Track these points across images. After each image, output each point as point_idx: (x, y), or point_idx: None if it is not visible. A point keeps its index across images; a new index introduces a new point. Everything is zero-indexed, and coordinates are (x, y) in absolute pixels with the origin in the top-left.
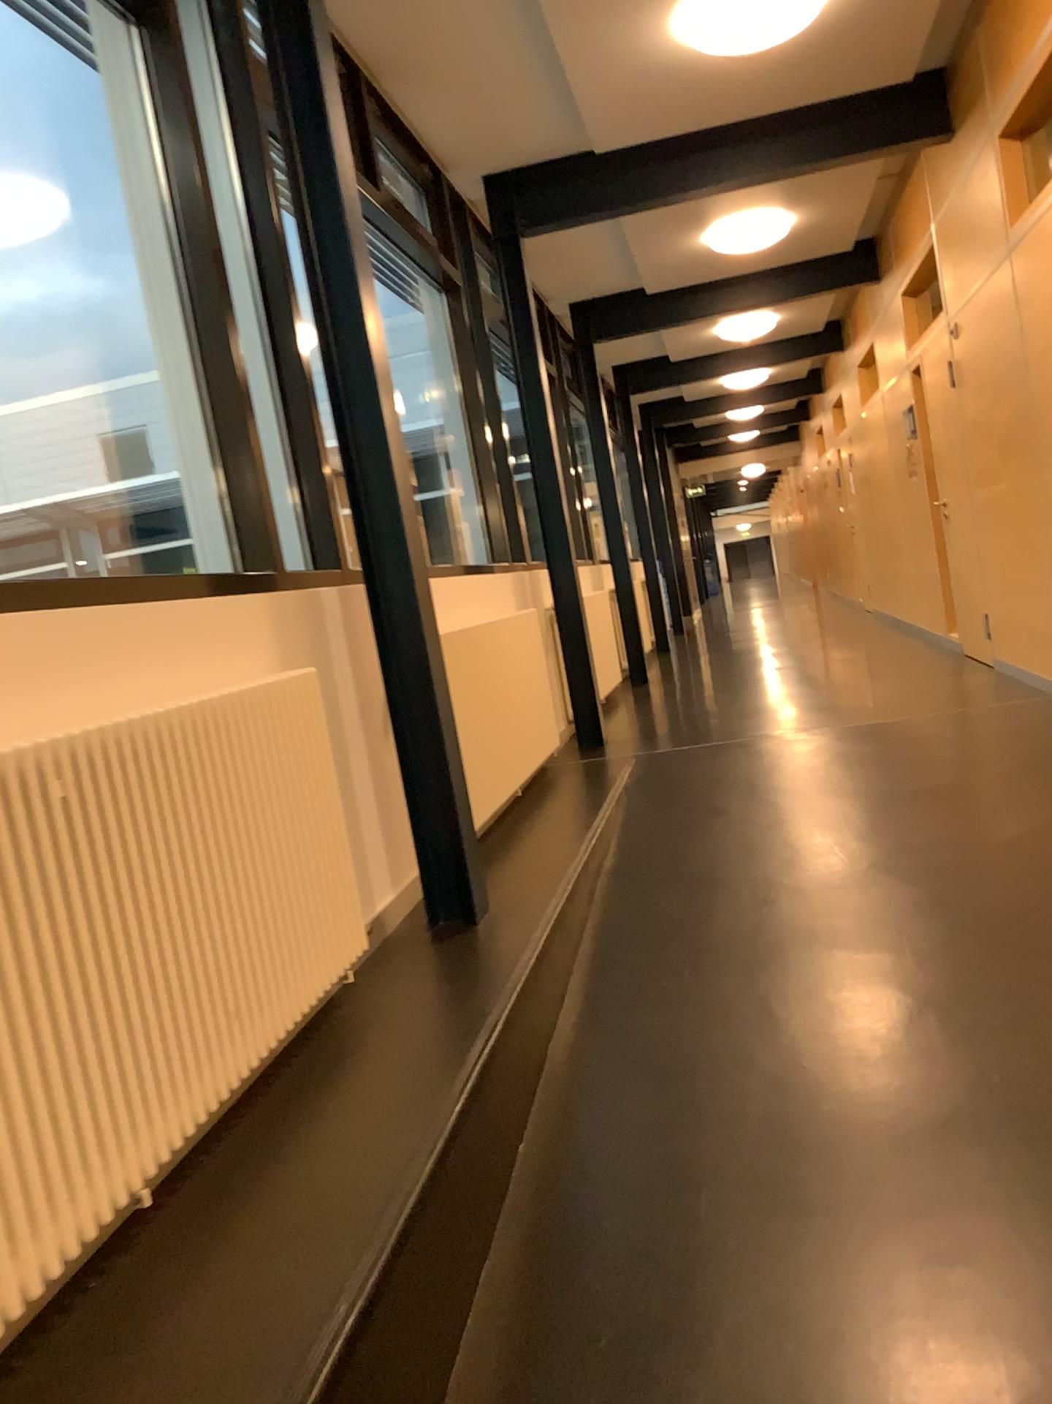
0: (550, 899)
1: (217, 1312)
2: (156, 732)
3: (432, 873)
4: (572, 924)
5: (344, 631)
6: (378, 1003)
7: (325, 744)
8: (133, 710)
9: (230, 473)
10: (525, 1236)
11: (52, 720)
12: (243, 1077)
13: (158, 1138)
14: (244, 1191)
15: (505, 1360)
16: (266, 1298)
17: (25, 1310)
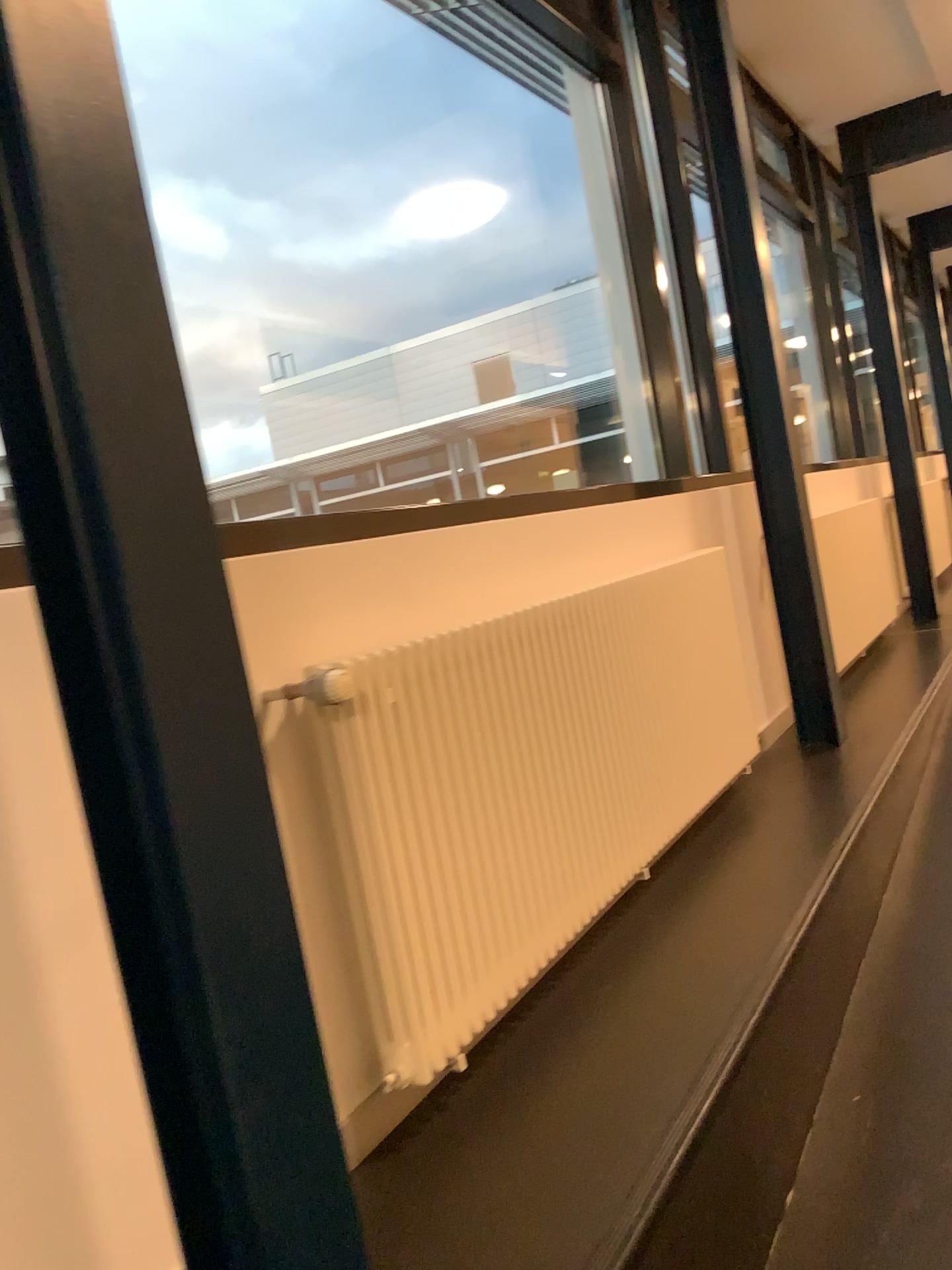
0: (898, 732)
1: (700, 940)
2: (639, 587)
3: (802, 706)
4: (917, 752)
5: (737, 520)
6: (768, 793)
7: (728, 603)
8: (616, 573)
9: (654, 404)
10: (889, 951)
11: (579, 578)
12: (687, 822)
13: (647, 844)
14: (698, 886)
15: (881, 1014)
16: (730, 936)
17: (590, 921)
